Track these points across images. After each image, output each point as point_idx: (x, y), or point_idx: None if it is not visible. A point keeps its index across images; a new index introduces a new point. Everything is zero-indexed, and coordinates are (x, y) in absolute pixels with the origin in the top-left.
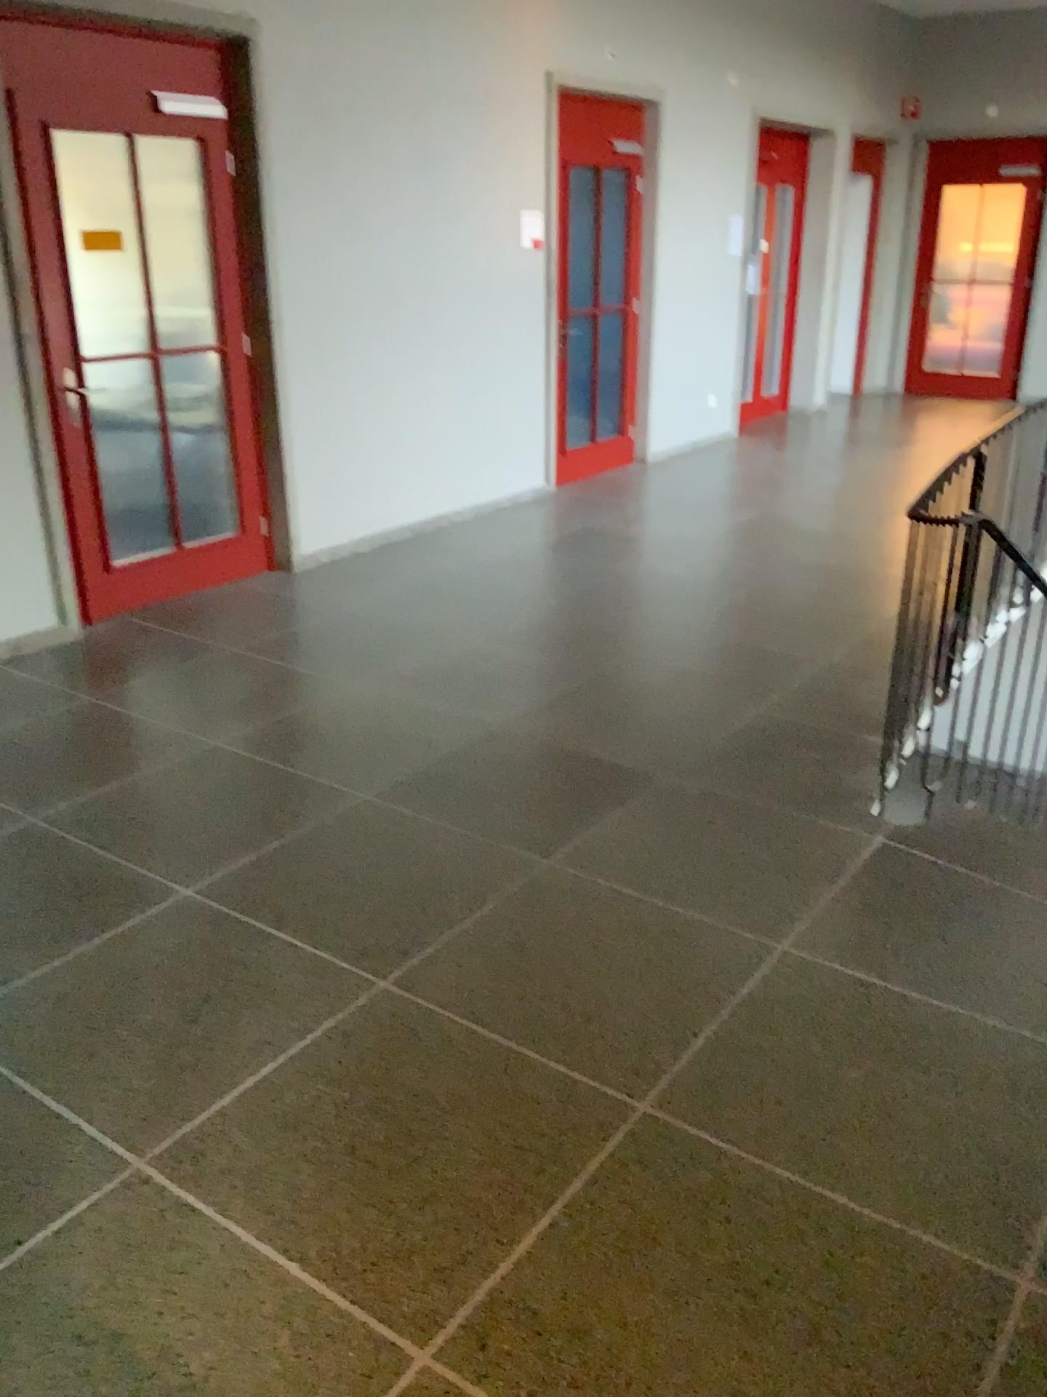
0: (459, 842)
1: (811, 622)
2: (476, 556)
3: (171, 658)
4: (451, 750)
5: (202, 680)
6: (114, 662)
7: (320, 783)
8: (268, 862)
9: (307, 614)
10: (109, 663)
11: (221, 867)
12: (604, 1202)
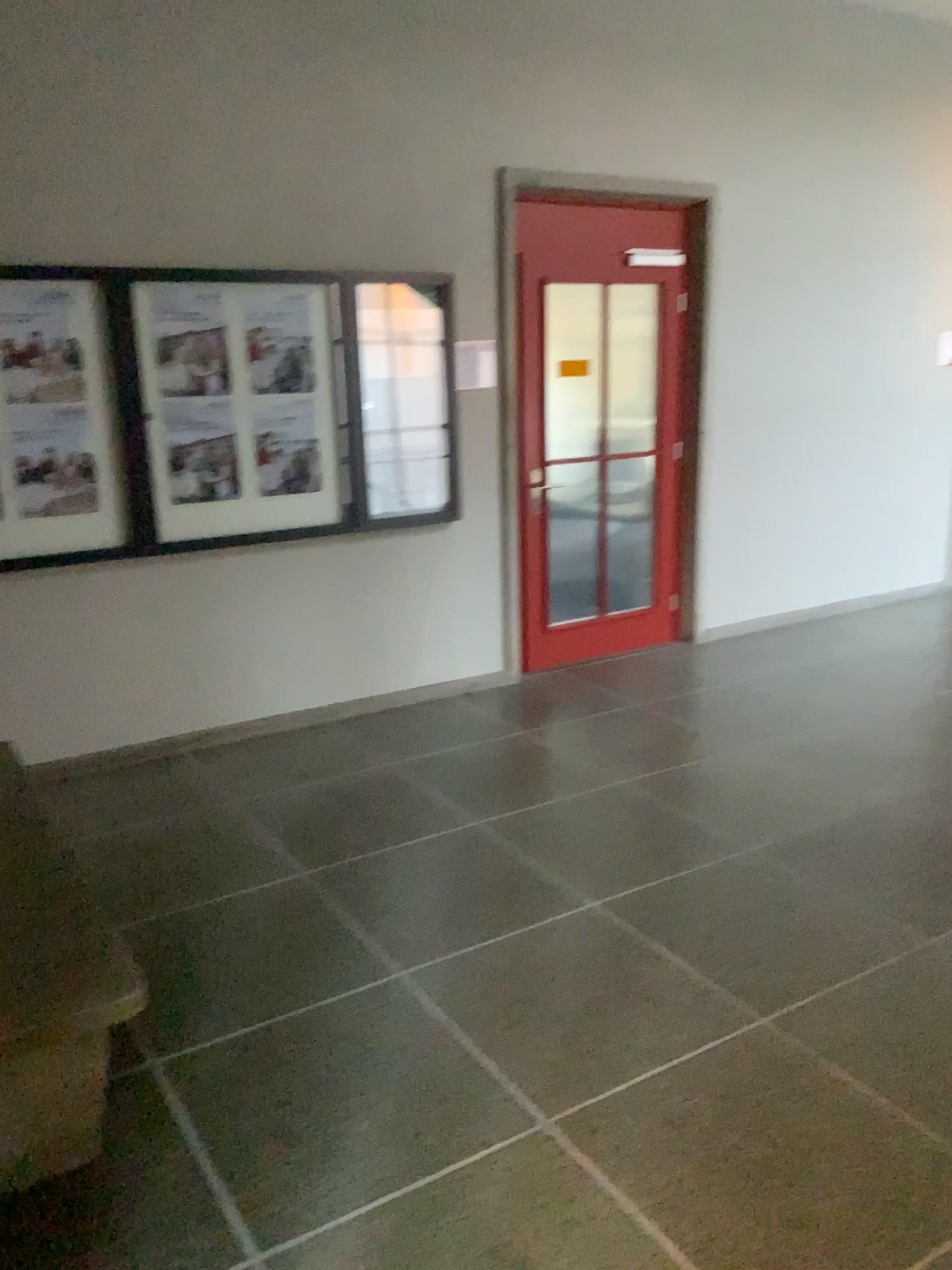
0: (843, 904)
1: None
2: (870, 643)
3: (591, 708)
4: (838, 819)
5: (616, 729)
6: (545, 706)
7: (715, 831)
8: (666, 892)
9: (709, 682)
10: (541, 707)
11: (626, 890)
12: None
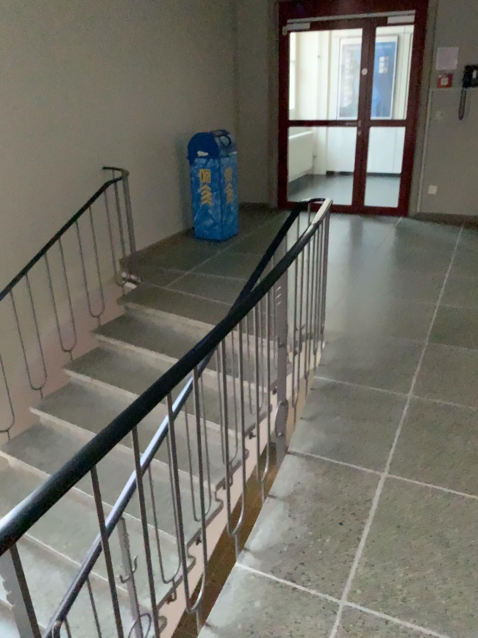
0: None
1: (437, 560)
2: None
3: None
4: None
5: None
6: None
7: None
8: None
9: None
10: None
11: None
12: (365, 259)
